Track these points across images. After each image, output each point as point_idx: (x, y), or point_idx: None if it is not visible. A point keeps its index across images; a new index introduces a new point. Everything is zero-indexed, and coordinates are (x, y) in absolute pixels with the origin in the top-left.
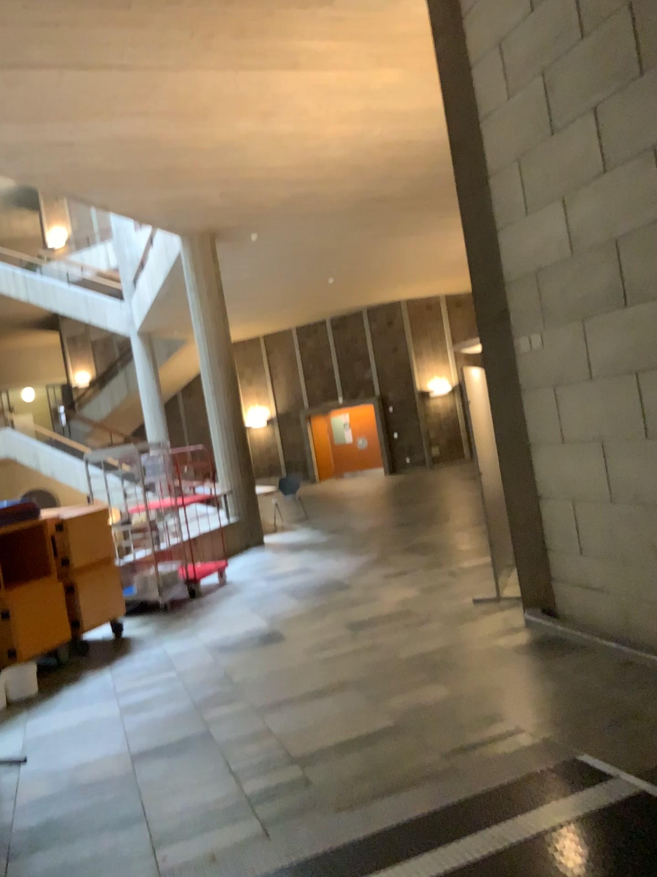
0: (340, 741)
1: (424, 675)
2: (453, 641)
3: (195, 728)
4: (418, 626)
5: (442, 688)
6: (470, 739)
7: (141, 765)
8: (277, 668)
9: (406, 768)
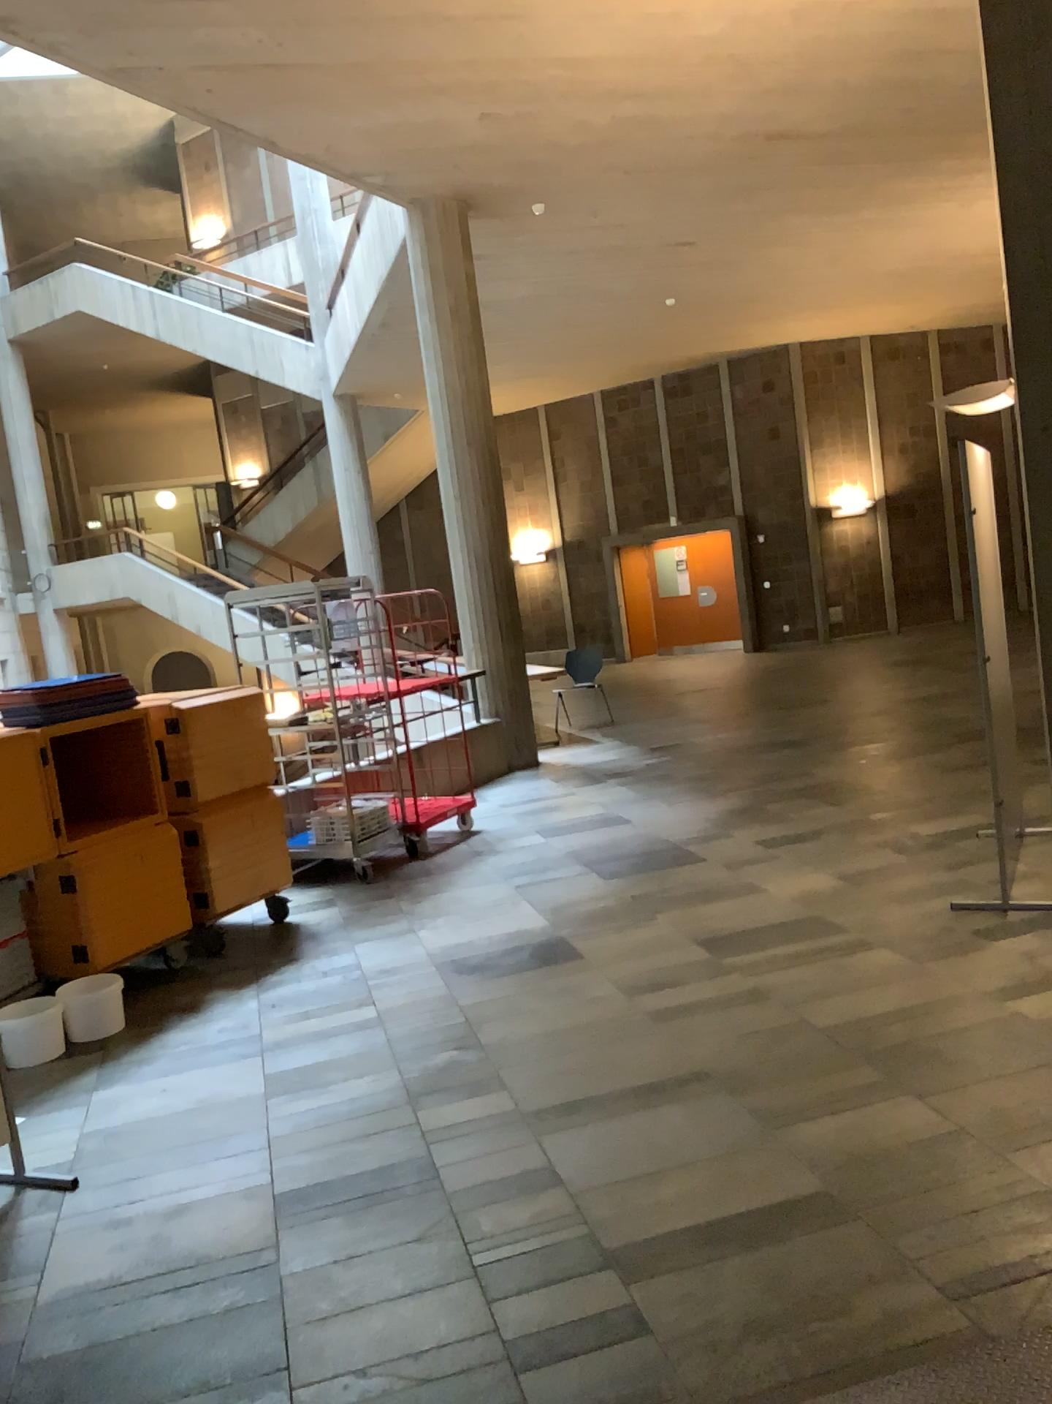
0: (706, 1221)
1: (873, 1069)
2: (924, 995)
3: (404, 1147)
4: (846, 954)
5: (918, 1107)
6: (1007, 1257)
7: (291, 1229)
8: (569, 1025)
9: (864, 1321)
